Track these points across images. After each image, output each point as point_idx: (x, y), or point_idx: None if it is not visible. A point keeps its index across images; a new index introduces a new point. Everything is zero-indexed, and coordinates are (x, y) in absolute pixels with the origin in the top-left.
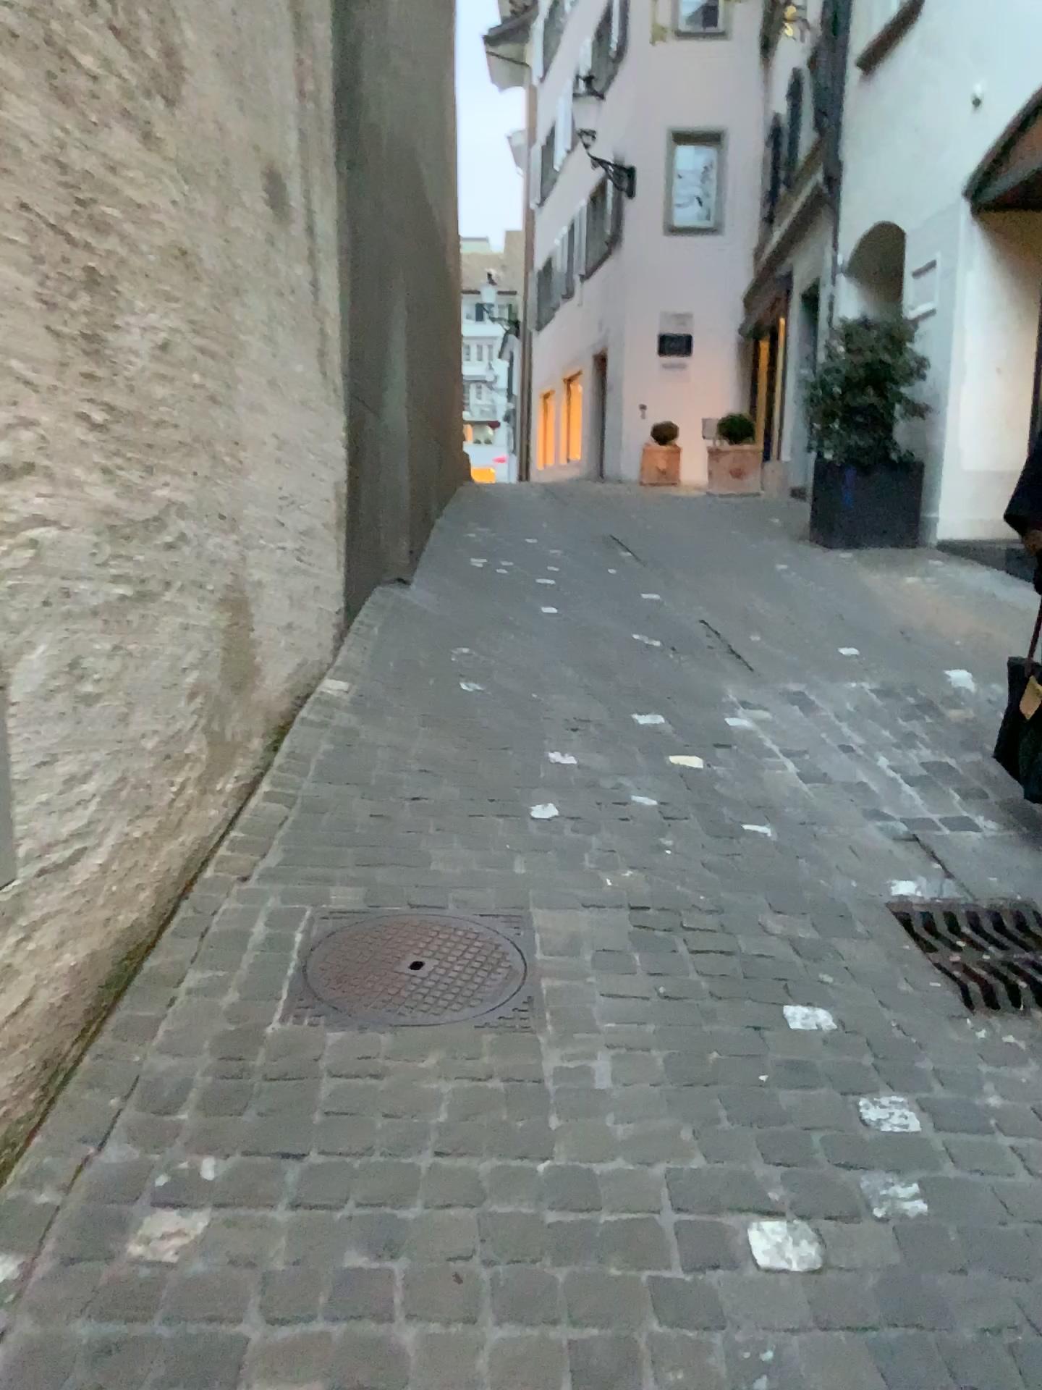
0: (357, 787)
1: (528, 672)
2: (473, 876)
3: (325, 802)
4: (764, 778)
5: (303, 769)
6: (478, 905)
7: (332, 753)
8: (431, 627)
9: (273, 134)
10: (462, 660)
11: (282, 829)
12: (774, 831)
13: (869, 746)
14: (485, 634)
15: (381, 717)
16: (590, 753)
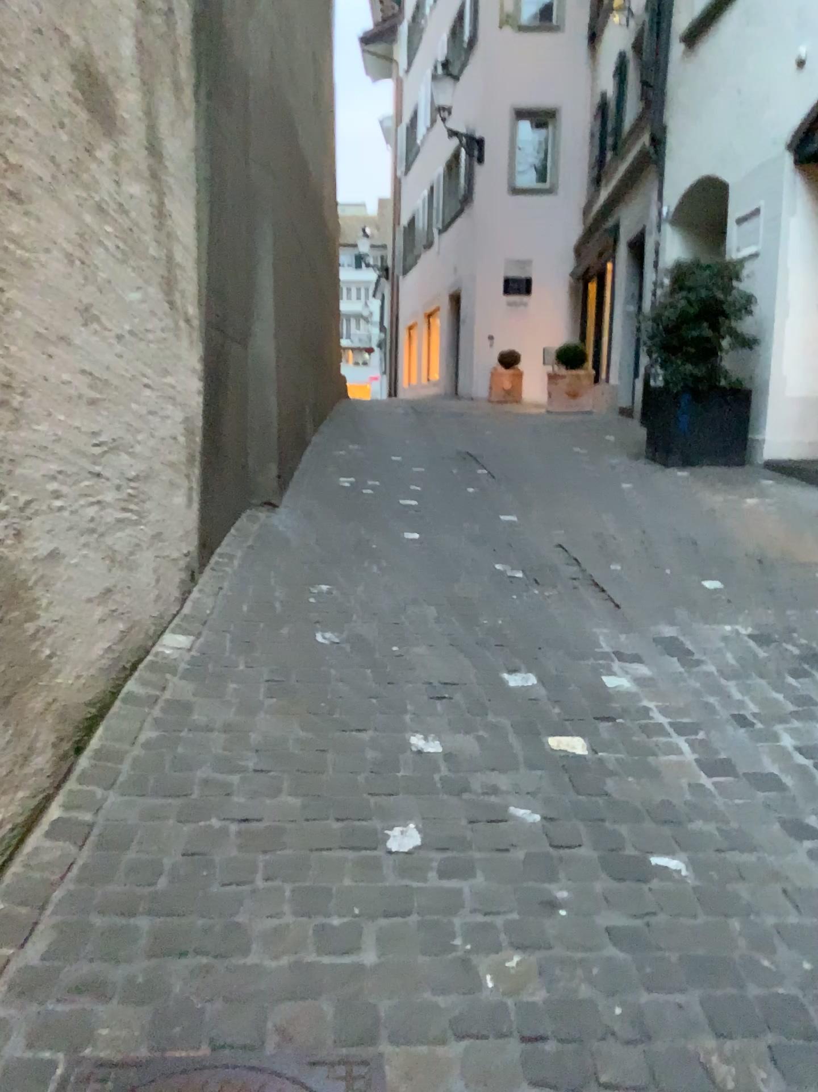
0: (177, 801)
1: (390, 613)
2: (307, 968)
3: (133, 827)
4: (658, 769)
5: (116, 771)
6: (309, 1034)
7: (157, 742)
8: (295, 556)
9: (86, 20)
10: (321, 599)
11: (65, 883)
12: (687, 863)
13: (765, 716)
14: (348, 563)
15: (223, 684)
16: (457, 732)
